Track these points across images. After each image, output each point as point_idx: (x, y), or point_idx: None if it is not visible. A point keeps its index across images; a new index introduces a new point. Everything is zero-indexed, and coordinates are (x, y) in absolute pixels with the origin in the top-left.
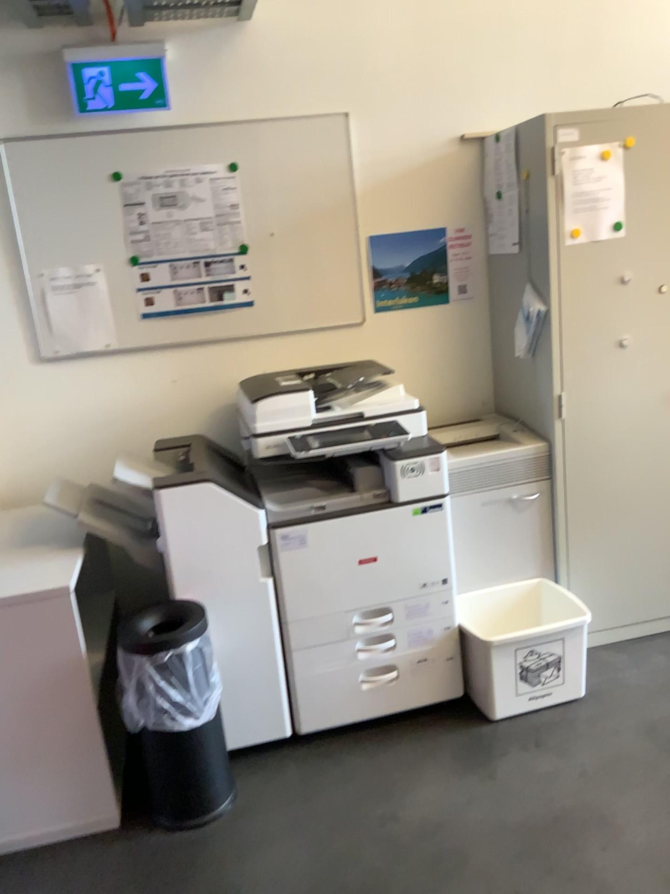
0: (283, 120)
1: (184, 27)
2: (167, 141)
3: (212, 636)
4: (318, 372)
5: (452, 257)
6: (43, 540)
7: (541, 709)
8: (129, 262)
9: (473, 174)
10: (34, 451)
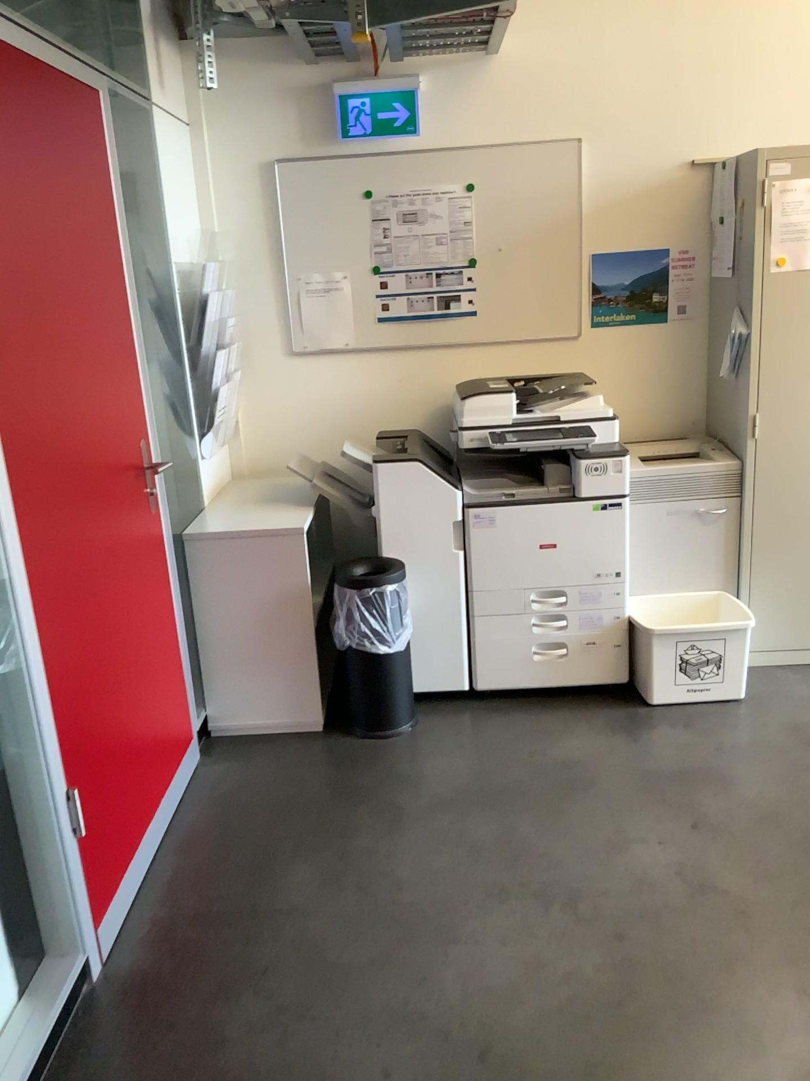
0: (520, 145)
1: (438, 62)
2: (415, 163)
3: (408, 591)
4: (530, 380)
5: (672, 280)
6: (281, 498)
7: (697, 702)
8: (371, 270)
9: (701, 199)
10: (278, 430)
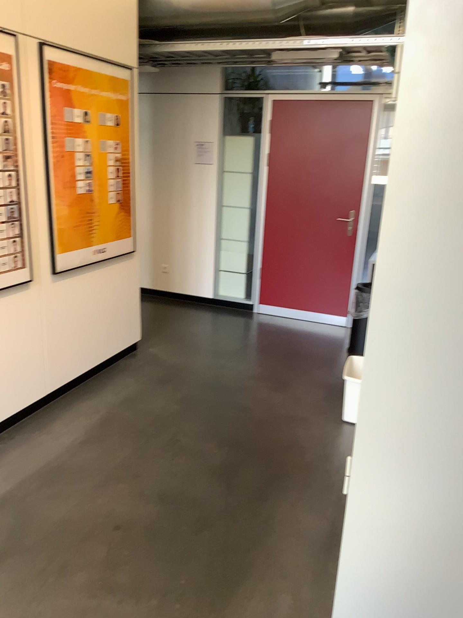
0: None
1: None
2: None
3: None
4: None
5: None
6: None
7: None
8: None
9: None
10: None
